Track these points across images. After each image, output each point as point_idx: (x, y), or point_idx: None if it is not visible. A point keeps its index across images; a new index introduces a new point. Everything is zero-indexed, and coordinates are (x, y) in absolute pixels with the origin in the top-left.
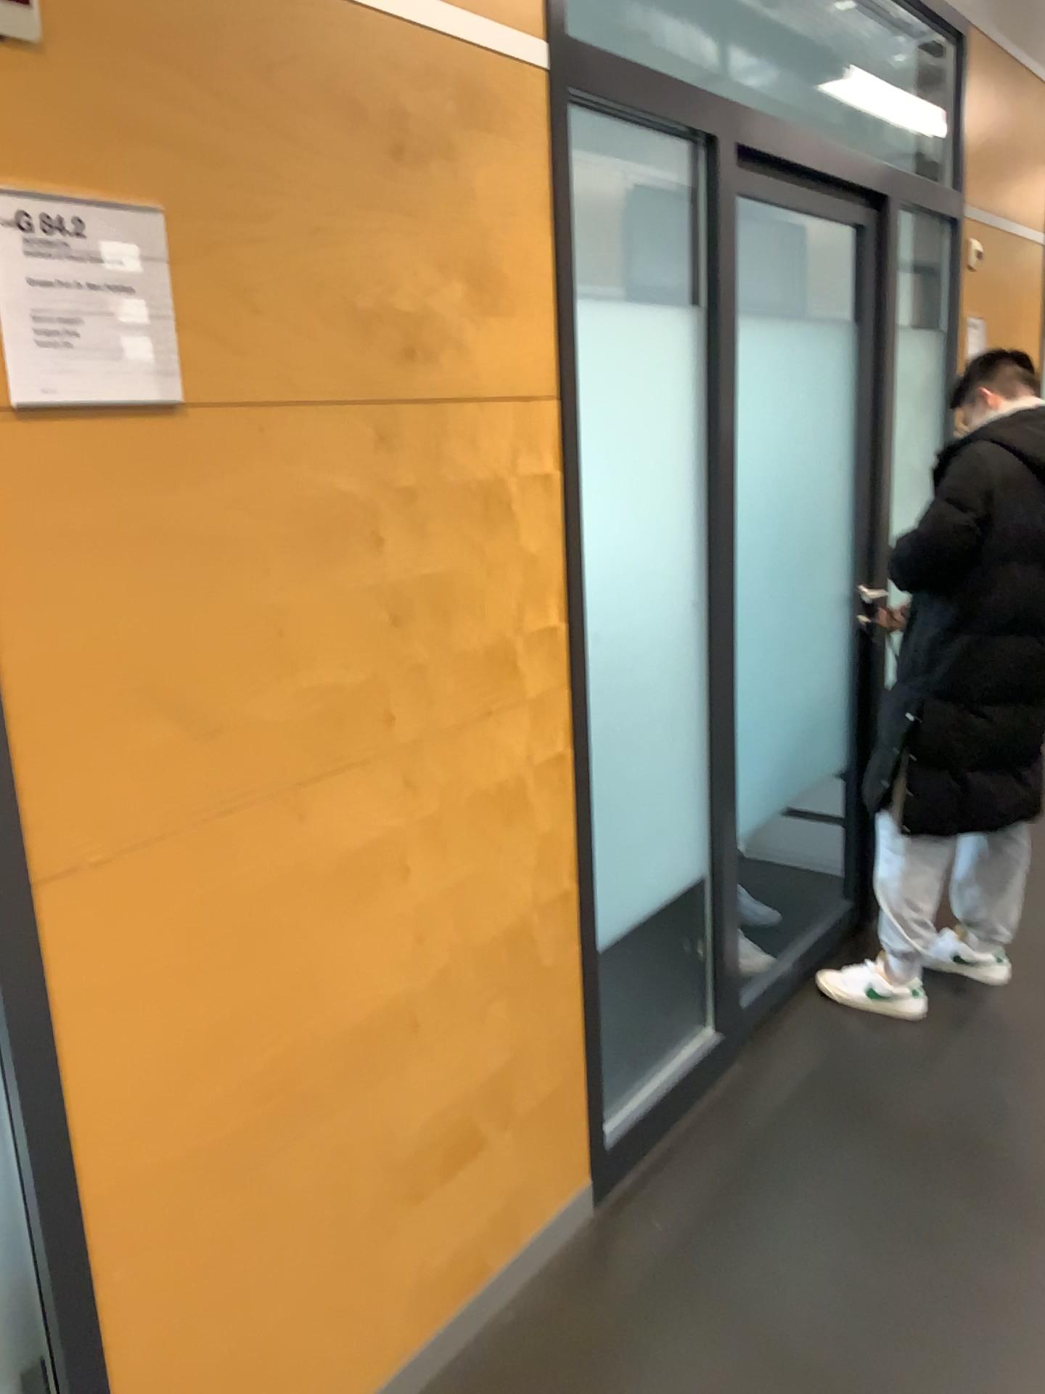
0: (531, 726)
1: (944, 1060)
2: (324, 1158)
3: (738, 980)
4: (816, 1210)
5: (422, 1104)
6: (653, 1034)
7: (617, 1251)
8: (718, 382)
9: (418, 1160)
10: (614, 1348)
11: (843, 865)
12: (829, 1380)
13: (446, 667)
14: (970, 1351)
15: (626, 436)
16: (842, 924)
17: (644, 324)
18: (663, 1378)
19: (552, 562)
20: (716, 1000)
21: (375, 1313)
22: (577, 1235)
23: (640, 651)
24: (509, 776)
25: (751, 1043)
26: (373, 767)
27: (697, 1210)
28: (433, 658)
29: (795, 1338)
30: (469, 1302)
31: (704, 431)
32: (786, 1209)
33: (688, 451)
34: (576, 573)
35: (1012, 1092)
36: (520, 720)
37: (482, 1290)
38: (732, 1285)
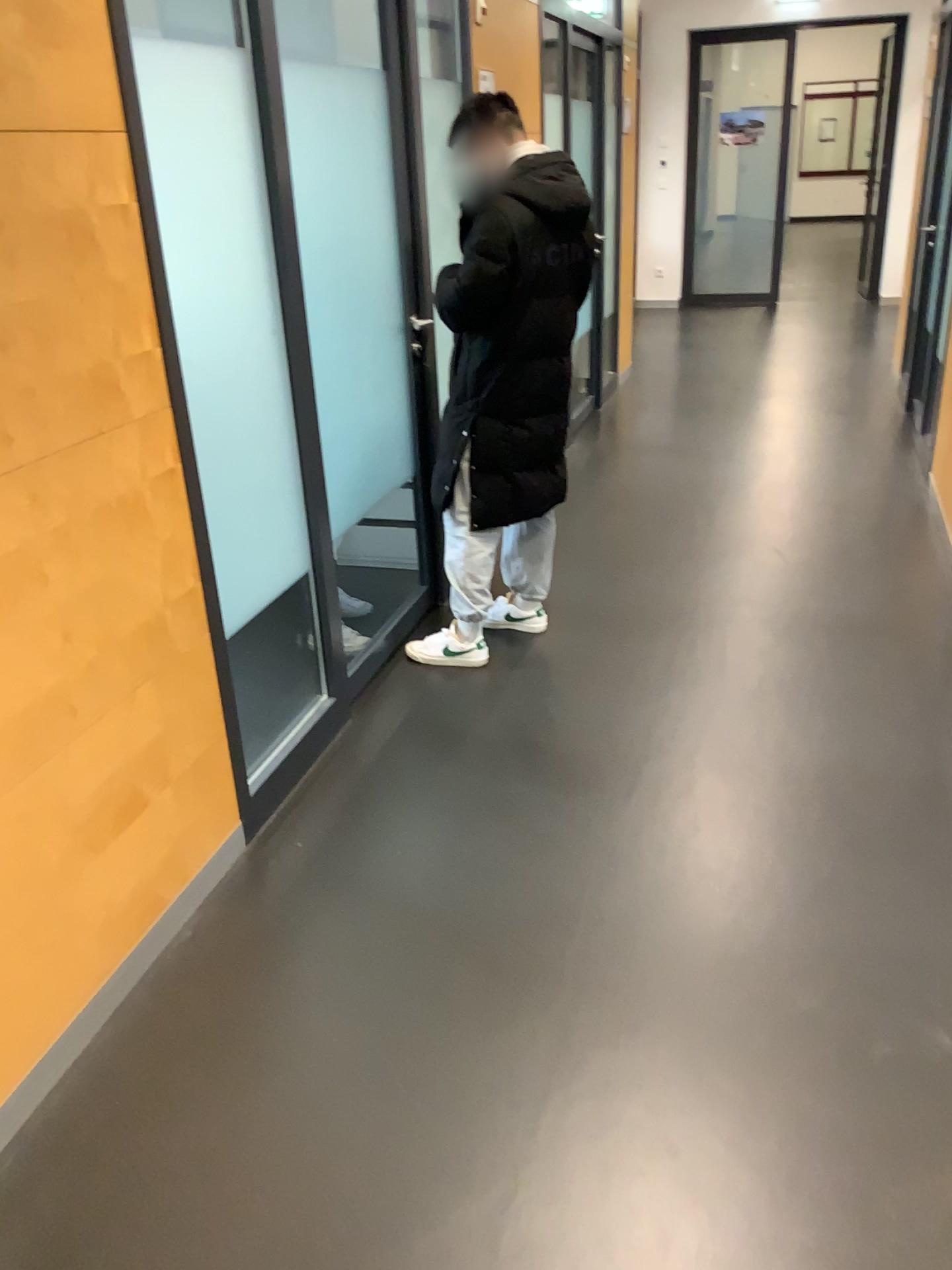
0: (141, 444)
1: (506, 691)
2: (10, 828)
3: (342, 654)
4: (420, 810)
5: (89, 777)
6: (277, 710)
7: (270, 870)
8: (270, 122)
9: (93, 822)
10: (277, 935)
11: (418, 553)
12: (441, 918)
13: (54, 392)
14: (537, 877)
15: (191, 172)
16: (421, 603)
17: (196, 62)
18: (318, 945)
19: (140, 293)
20: (327, 672)
21: (75, 948)
22: (236, 866)
23: (228, 375)
24: (127, 490)
25: (358, 703)
26: (1, 486)
27: (330, 829)
28: (41, 383)
29: (413, 897)
30: (153, 930)
31: (262, 170)
32: (398, 814)
33: (250, 189)
34: (163, 303)
35: (556, 705)
36: (130, 439)
37: (162, 920)
38: (363, 873)
